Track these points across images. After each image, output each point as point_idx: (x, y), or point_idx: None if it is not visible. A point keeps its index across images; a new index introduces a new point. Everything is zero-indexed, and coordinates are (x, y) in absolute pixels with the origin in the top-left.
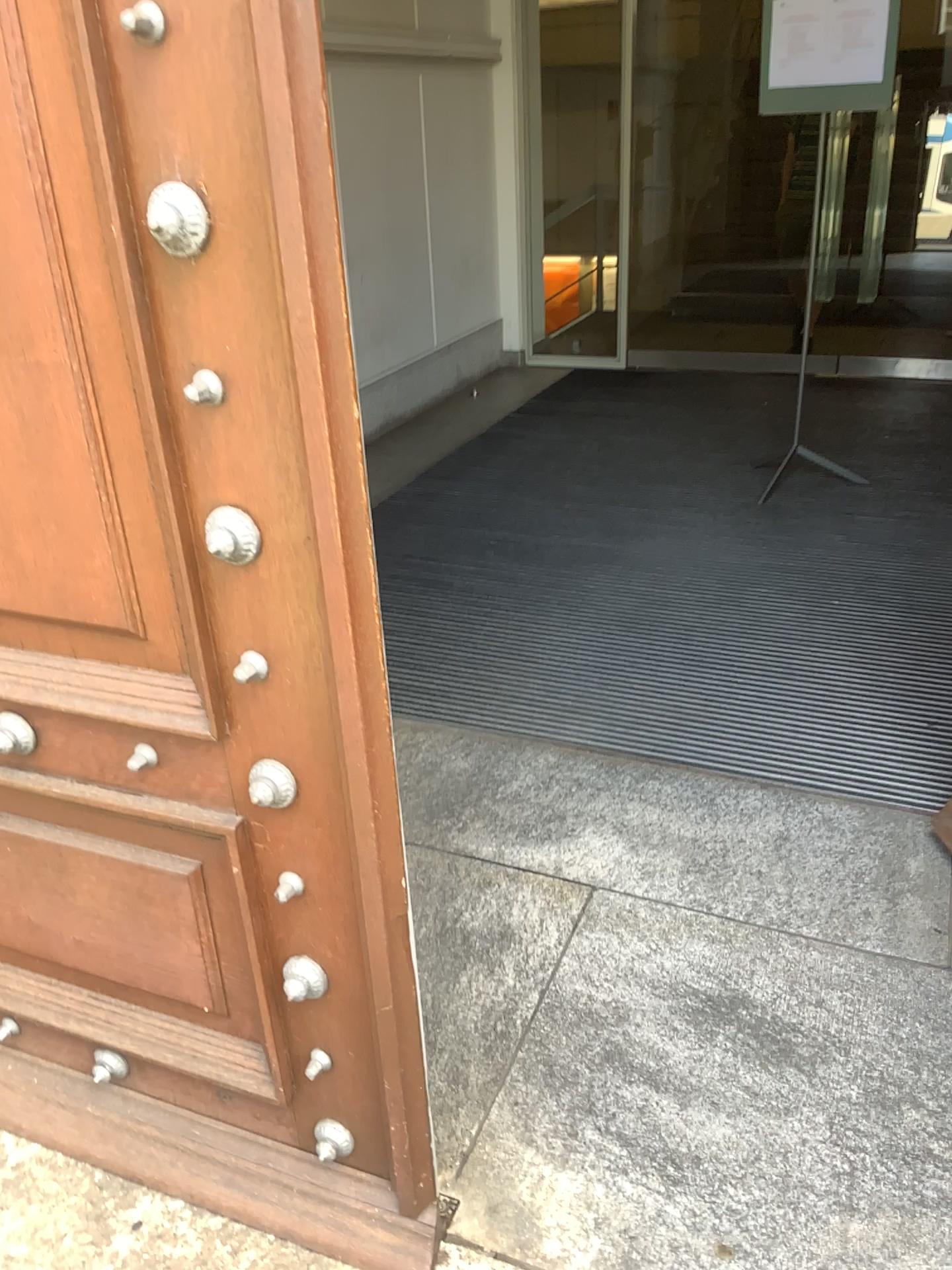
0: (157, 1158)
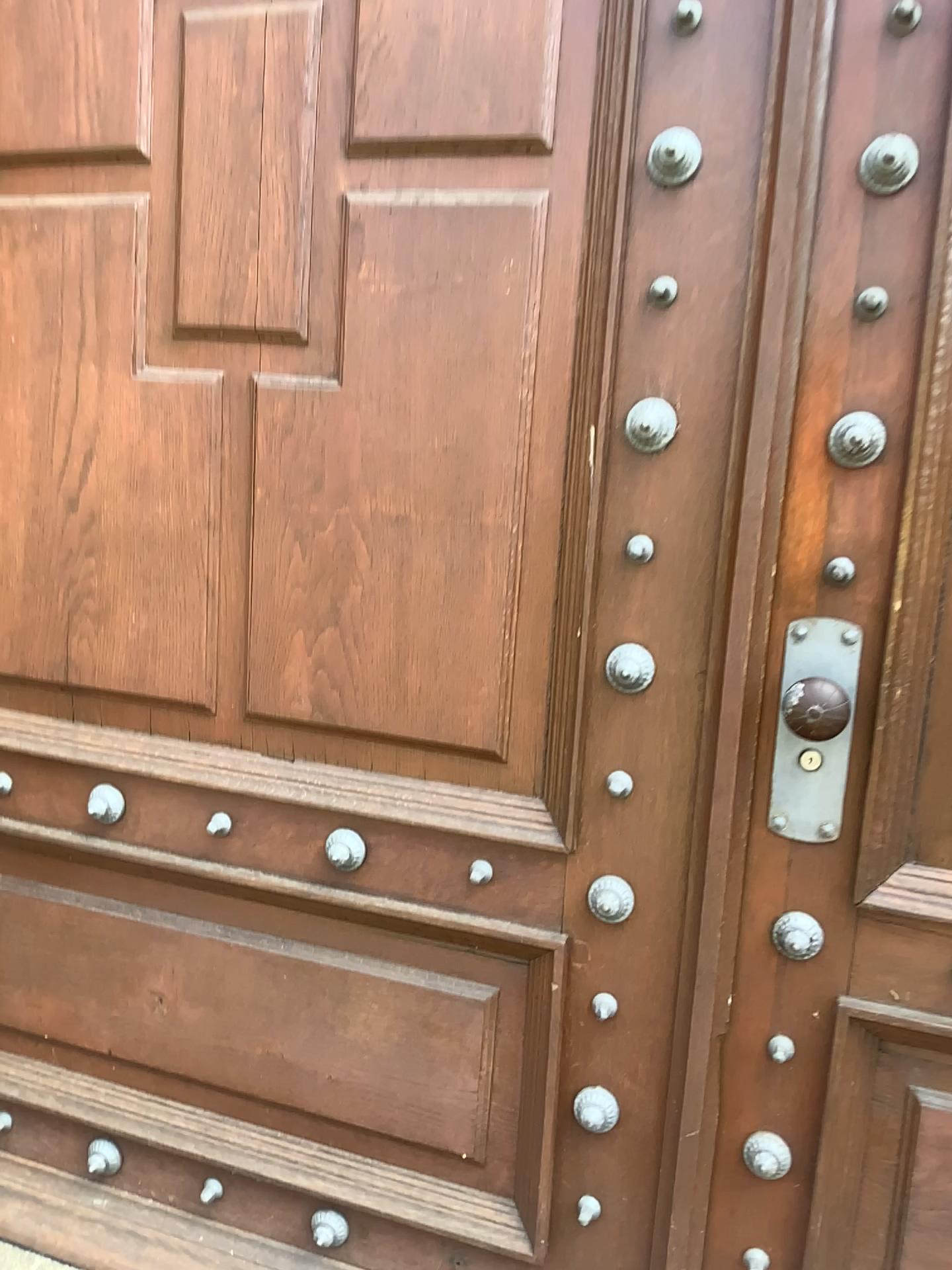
0: None
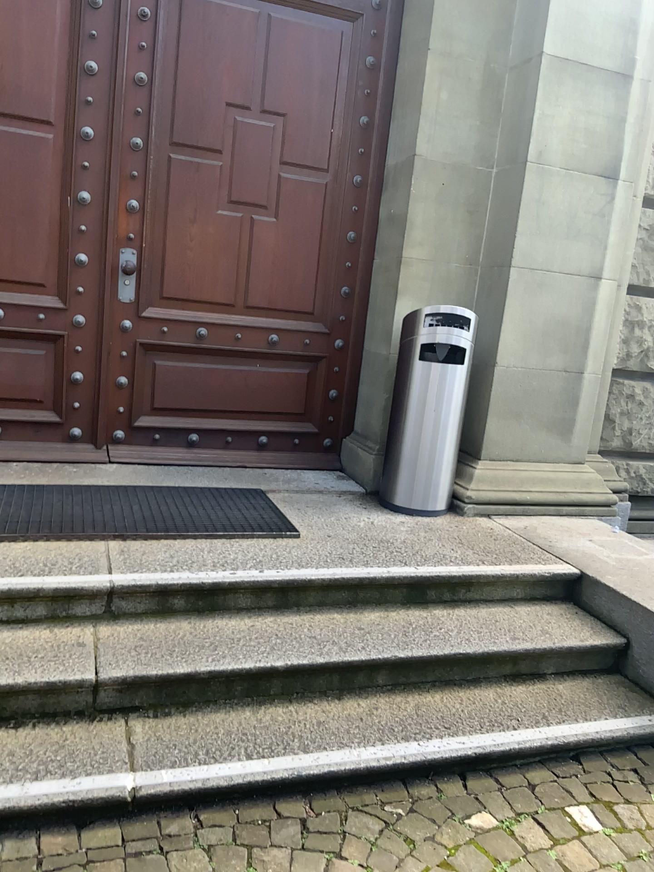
0: (23, 448)
